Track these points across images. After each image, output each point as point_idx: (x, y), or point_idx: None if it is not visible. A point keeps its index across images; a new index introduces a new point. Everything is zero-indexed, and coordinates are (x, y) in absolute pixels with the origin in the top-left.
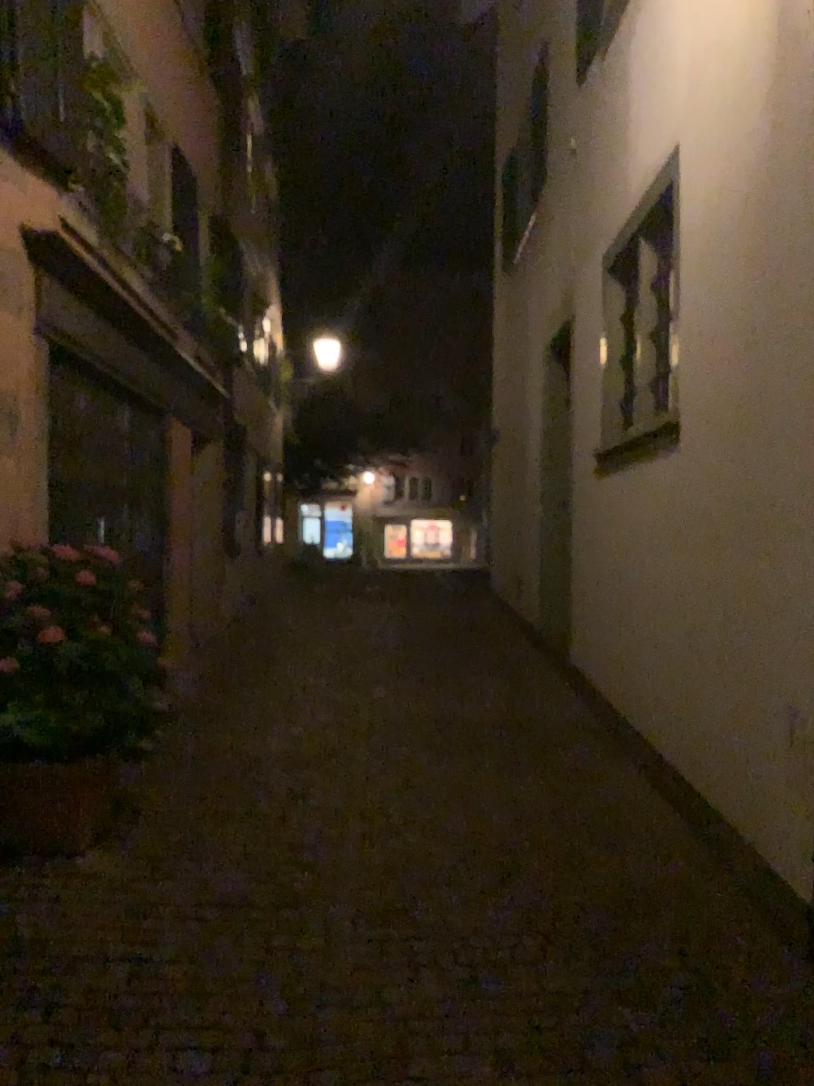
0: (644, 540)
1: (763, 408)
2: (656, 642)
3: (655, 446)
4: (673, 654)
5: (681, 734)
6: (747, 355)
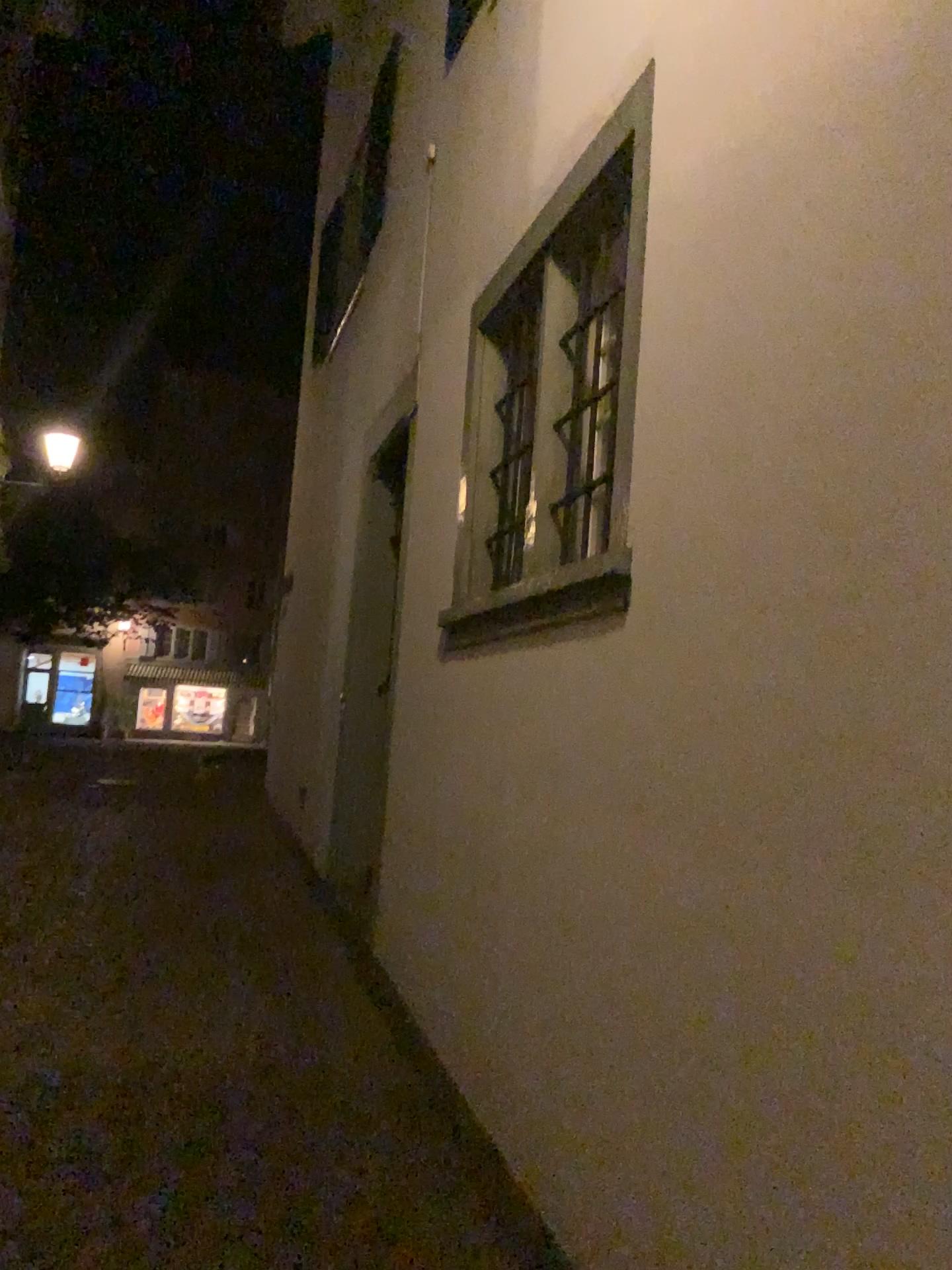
0: (539, 790)
1: (935, 543)
2: (556, 999)
3: (573, 617)
4: (599, 1045)
5: (614, 1230)
6: (877, 417)
